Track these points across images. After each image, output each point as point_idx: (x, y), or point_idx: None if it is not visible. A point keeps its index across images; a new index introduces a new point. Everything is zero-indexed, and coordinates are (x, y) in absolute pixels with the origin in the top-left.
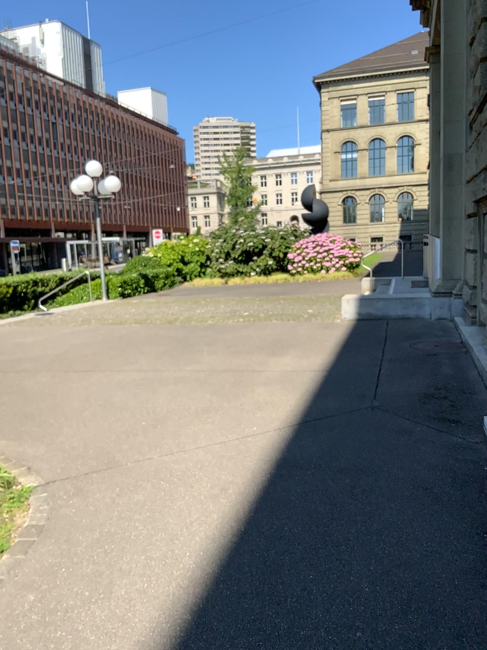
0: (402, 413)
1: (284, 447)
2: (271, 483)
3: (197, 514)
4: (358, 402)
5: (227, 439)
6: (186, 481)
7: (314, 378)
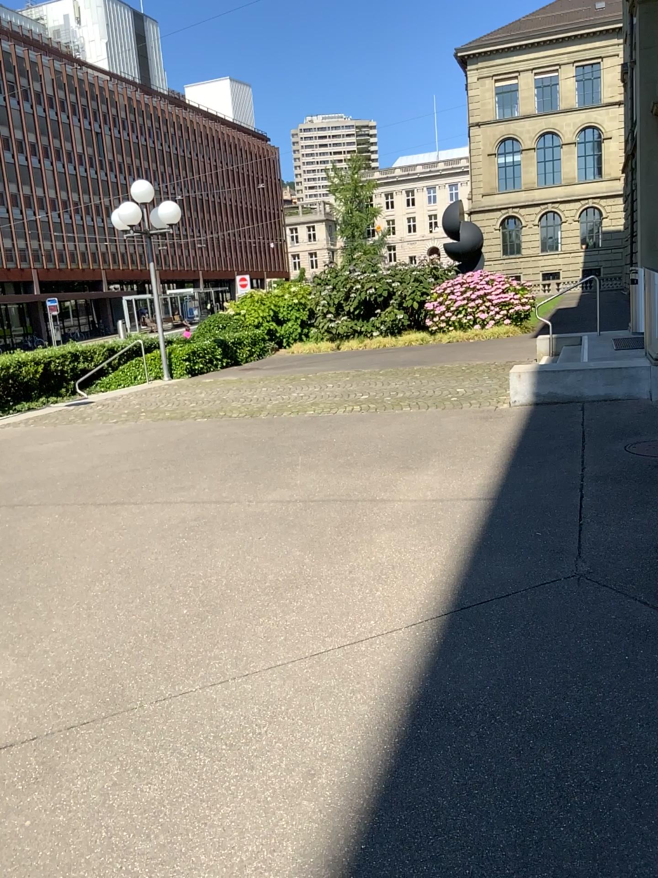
0: (633, 592)
1: (423, 670)
2: (400, 764)
3: (253, 846)
4: (552, 567)
5: (323, 650)
6: (243, 754)
7: (473, 519)
